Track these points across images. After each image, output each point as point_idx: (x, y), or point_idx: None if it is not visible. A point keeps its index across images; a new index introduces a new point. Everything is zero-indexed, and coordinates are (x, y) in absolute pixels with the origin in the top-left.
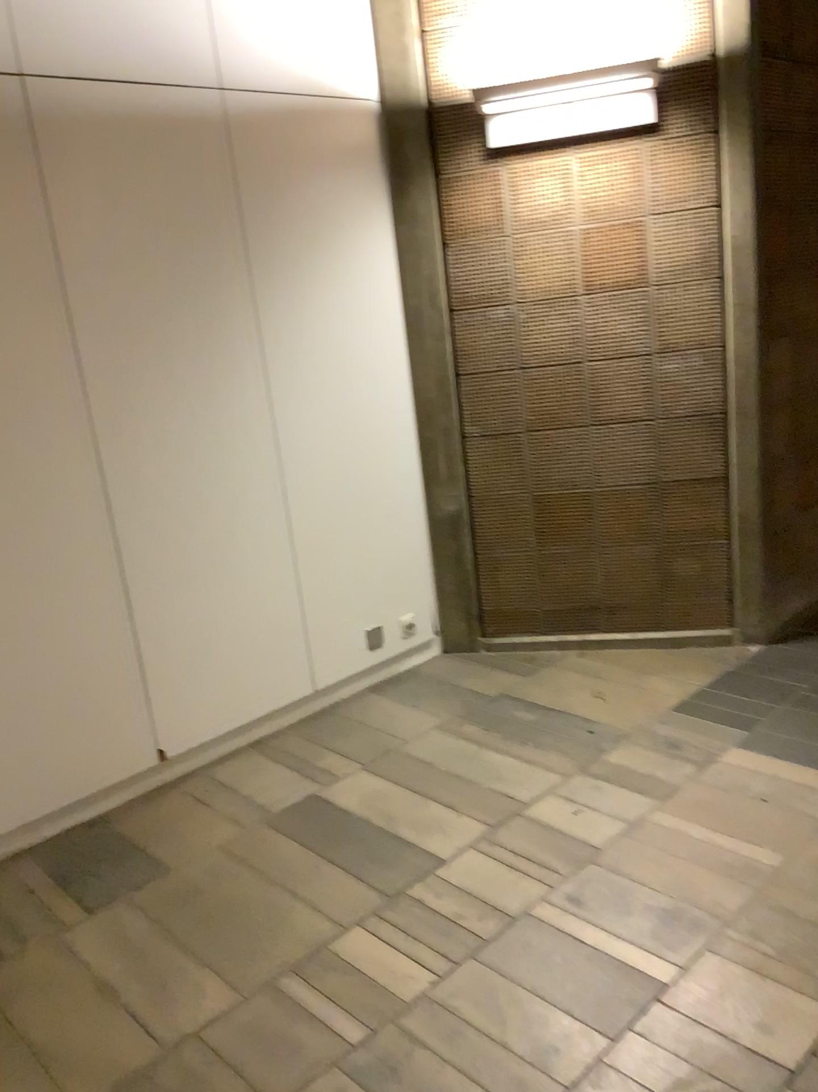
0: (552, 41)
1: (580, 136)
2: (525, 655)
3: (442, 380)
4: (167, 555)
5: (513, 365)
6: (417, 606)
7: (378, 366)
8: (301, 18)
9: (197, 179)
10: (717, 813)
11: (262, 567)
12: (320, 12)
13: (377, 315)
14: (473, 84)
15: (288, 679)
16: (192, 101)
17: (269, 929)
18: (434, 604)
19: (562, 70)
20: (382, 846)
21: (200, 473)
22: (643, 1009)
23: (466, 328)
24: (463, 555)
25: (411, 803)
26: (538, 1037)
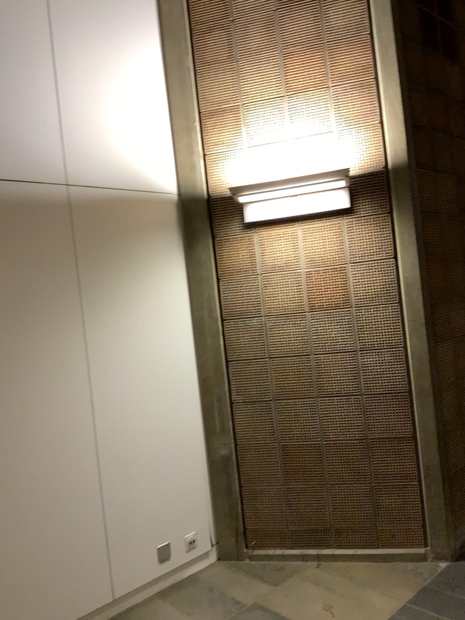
0: (283, 161)
1: (302, 215)
2: (276, 565)
3: (217, 366)
4: (2, 500)
5: (264, 357)
6: (198, 526)
7: (173, 358)
8: (127, 147)
9: (48, 241)
10: None
11: (78, 504)
12: (141, 144)
13: (173, 324)
14: (236, 185)
15: (94, 591)
16: (45, 193)
17: None
18: (211, 524)
19: (289, 177)
20: None
21: (34, 437)
22: None
23: (233, 333)
24: (232, 488)
25: None
26: None
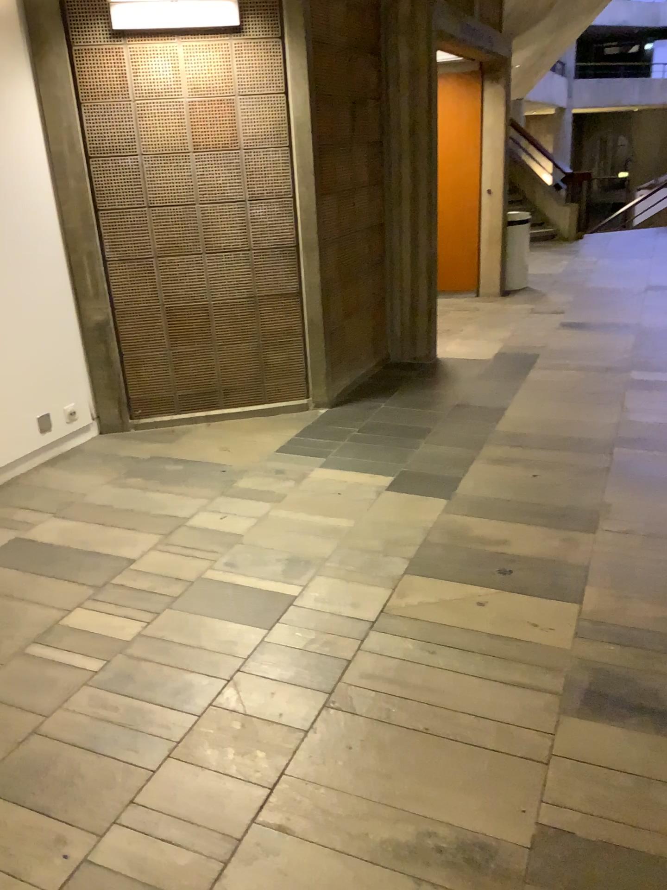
0: None
1: (184, 30)
2: (164, 428)
3: (84, 216)
4: None
5: (141, 206)
6: (77, 397)
7: (31, 204)
8: None
9: None
10: (311, 504)
11: None
12: None
13: (27, 160)
14: None
15: None
16: None
17: (10, 621)
18: (90, 395)
19: None
20: (85, 558)
21: None
22: (282, 610)
23: (101, 176)
24: (111, 356)
25: (100, 529)
26: (221, 636)
